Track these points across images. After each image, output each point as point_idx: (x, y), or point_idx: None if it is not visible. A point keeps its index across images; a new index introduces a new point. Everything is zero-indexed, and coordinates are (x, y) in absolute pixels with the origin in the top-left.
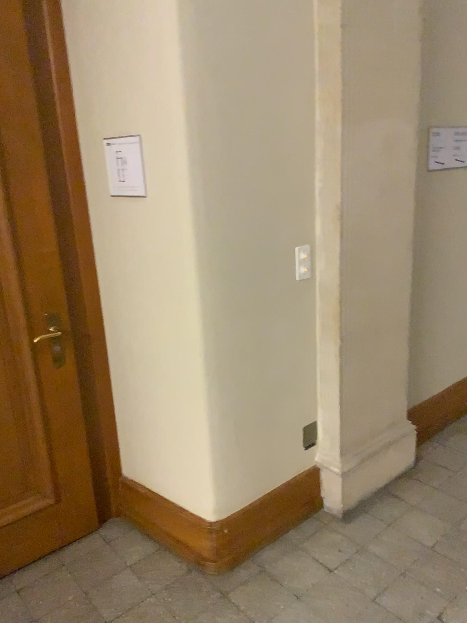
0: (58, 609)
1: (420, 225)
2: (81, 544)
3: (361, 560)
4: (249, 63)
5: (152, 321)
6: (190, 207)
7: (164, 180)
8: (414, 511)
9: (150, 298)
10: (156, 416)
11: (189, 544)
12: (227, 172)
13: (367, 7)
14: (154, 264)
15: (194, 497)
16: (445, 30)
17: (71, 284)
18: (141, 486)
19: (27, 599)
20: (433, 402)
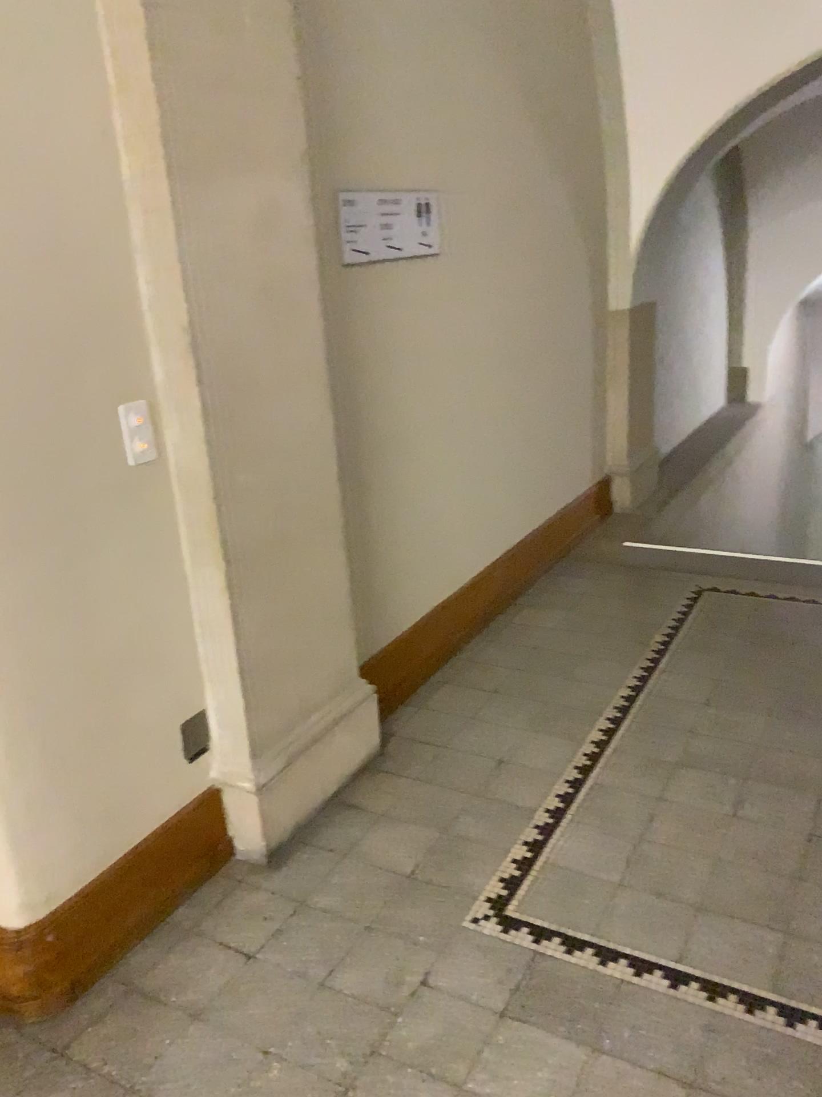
0: None
1: (347, 360)
2: None
3: (303, 928)
4: None
5: None
6: None
7: None
8: (385, 826)
9: None
10: None
11: None
12: None
13: None
14: None
15: None
16: (344, 30)
17: None
18: None
19: None
20: (405, 647)
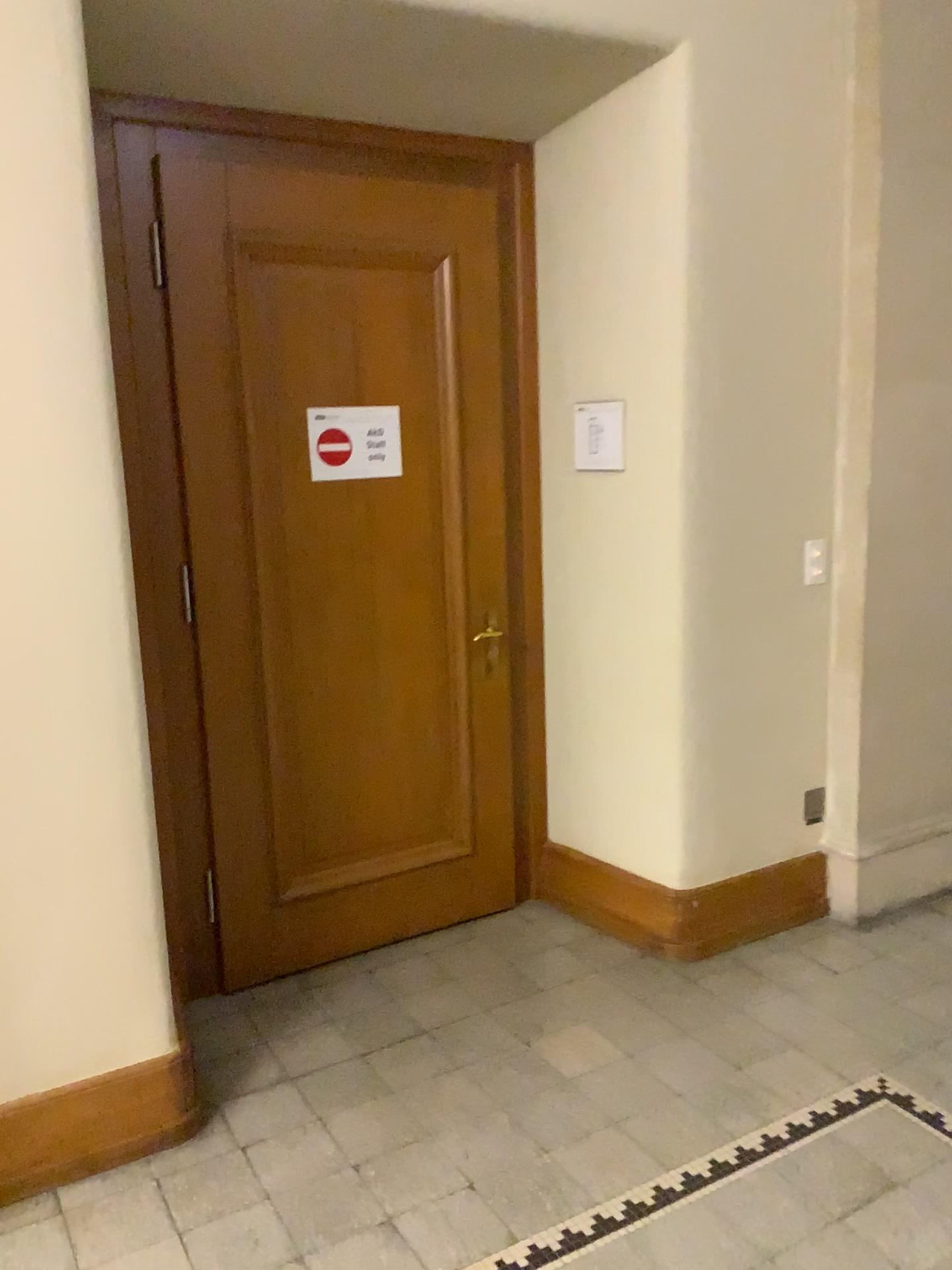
0: (482, 978)
1: None
2: (496, 926)
3: (883, 973)
4: (763, 320)
5: (620, 628)
6: (684, 487)
7: (653, 455)
8: None
9: (620, 599)
10: (612, 756)
11: (646, 931)
12: (730, 447)
13: (915, 250)
14: (630, 555)
15: (656, 864)
16: None
17: (515, 580)
18: (577, 859)
19: (441, 967)
20: None
